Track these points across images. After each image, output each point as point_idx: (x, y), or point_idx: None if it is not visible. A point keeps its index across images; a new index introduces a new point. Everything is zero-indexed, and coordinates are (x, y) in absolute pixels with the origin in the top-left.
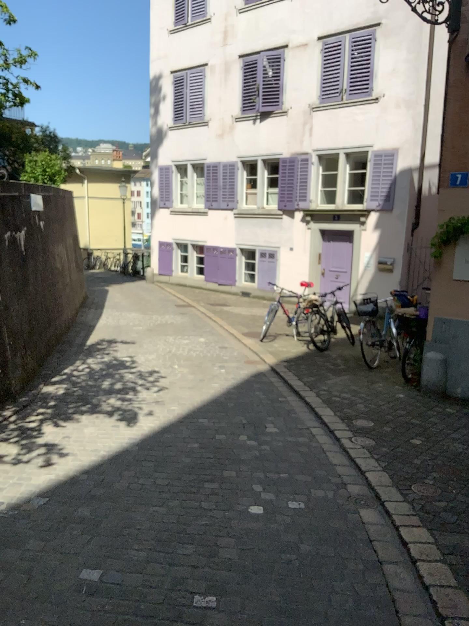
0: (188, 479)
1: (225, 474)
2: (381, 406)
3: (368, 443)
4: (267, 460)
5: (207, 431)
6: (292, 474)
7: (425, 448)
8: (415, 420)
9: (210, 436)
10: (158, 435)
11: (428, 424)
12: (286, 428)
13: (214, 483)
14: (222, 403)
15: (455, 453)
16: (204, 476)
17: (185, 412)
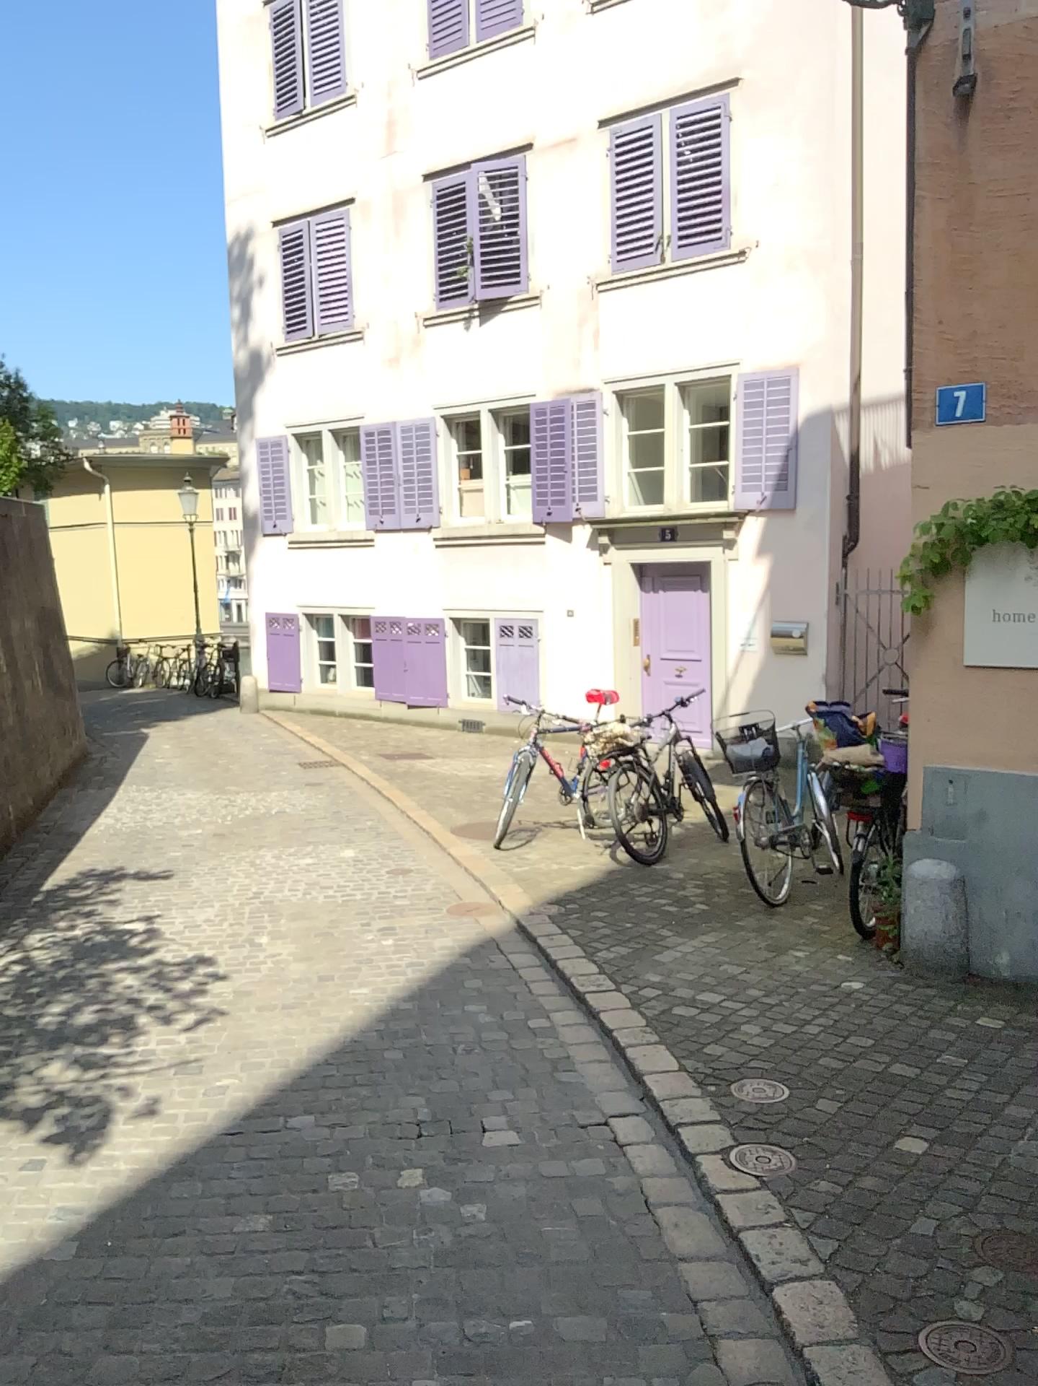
0: (202, 1376)
1: (328, 1339)
2: (808, 1027)
3: (776, 1165)
4: (474, 1261)
5: (307, 1158)
6: (546, 1315)
7: (944, 1170)
8: (905, 1066)
9: (312, 1178)
10: (154, 1189)
11: (942, 1079)
12: (541, 1124)
13: (283, 1384)
14: (370, 1051)
15: (1033, 1180)
16: (259, 1353)
17: (259, 1091)
